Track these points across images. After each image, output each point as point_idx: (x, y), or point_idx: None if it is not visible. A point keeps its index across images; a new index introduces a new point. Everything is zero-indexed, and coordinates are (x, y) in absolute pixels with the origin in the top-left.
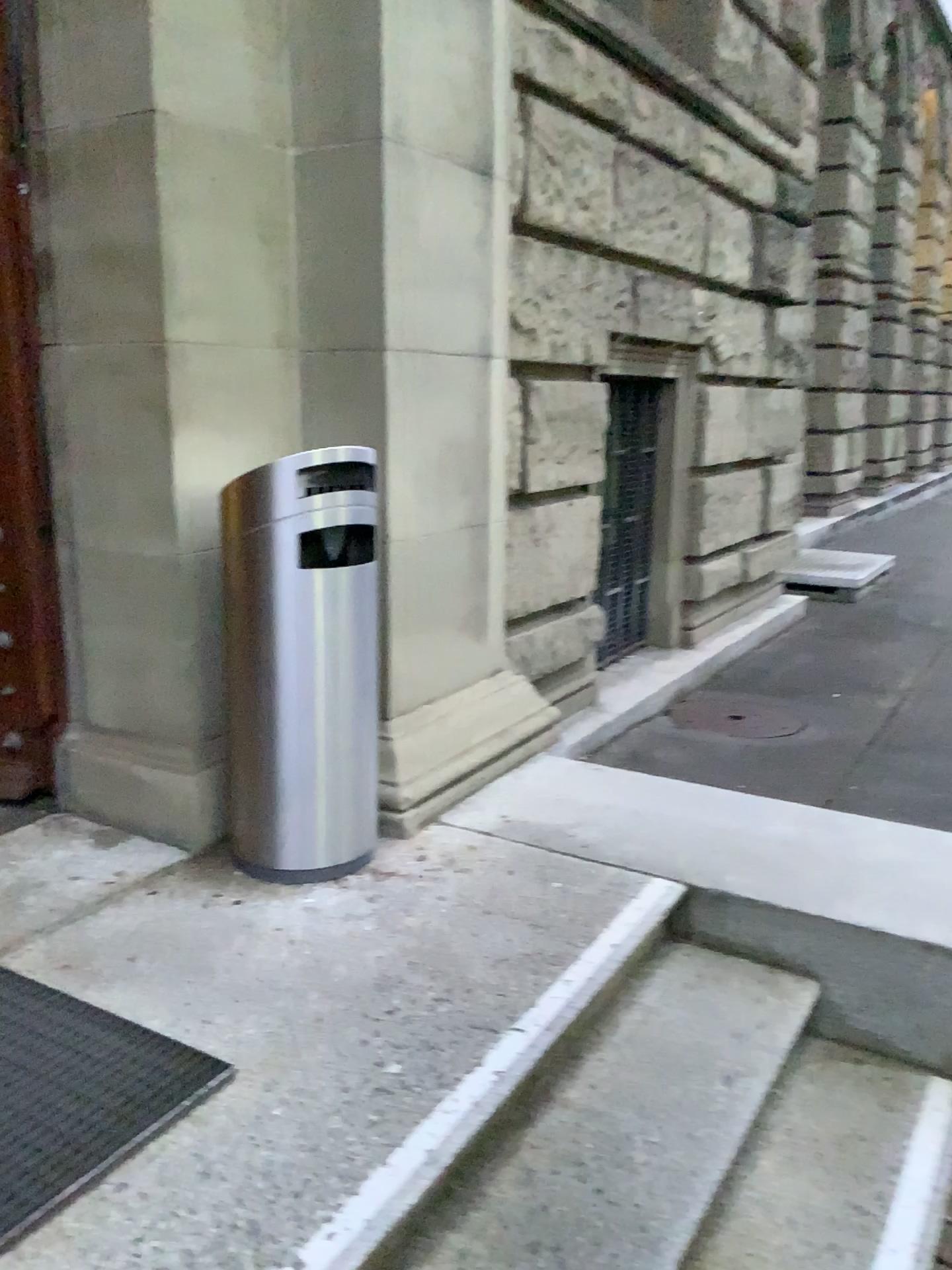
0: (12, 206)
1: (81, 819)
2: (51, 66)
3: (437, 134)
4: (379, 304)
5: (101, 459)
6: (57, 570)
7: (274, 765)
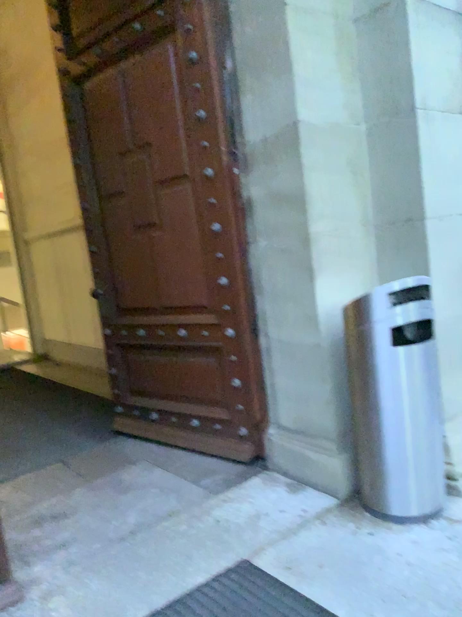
0: (233, 179)
1: (280, 475)
2: (248, 111)
3: (446, 100)
4: (421, 196)
5: (280, 294)
6: (261, 348)
7: (385, 456)
